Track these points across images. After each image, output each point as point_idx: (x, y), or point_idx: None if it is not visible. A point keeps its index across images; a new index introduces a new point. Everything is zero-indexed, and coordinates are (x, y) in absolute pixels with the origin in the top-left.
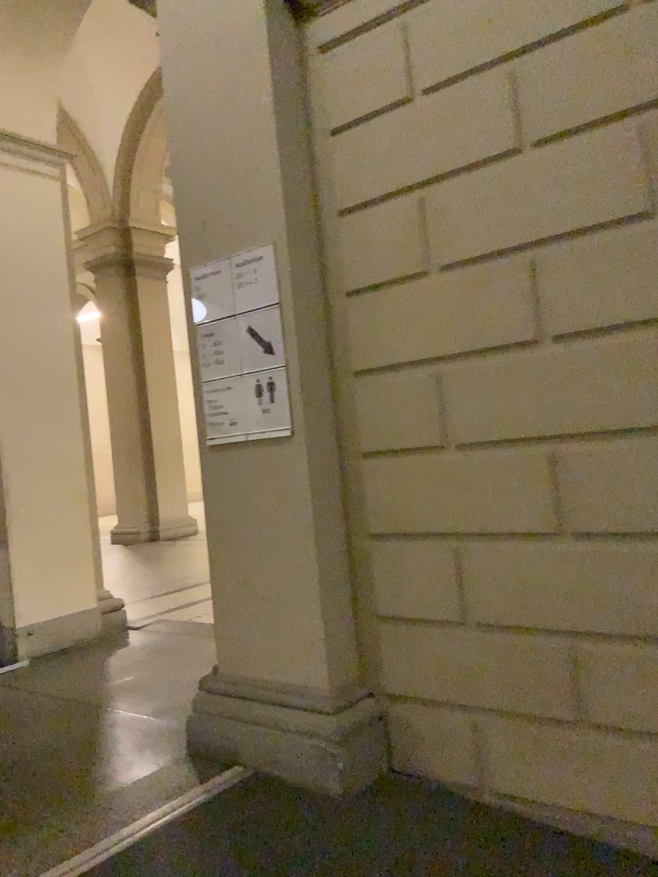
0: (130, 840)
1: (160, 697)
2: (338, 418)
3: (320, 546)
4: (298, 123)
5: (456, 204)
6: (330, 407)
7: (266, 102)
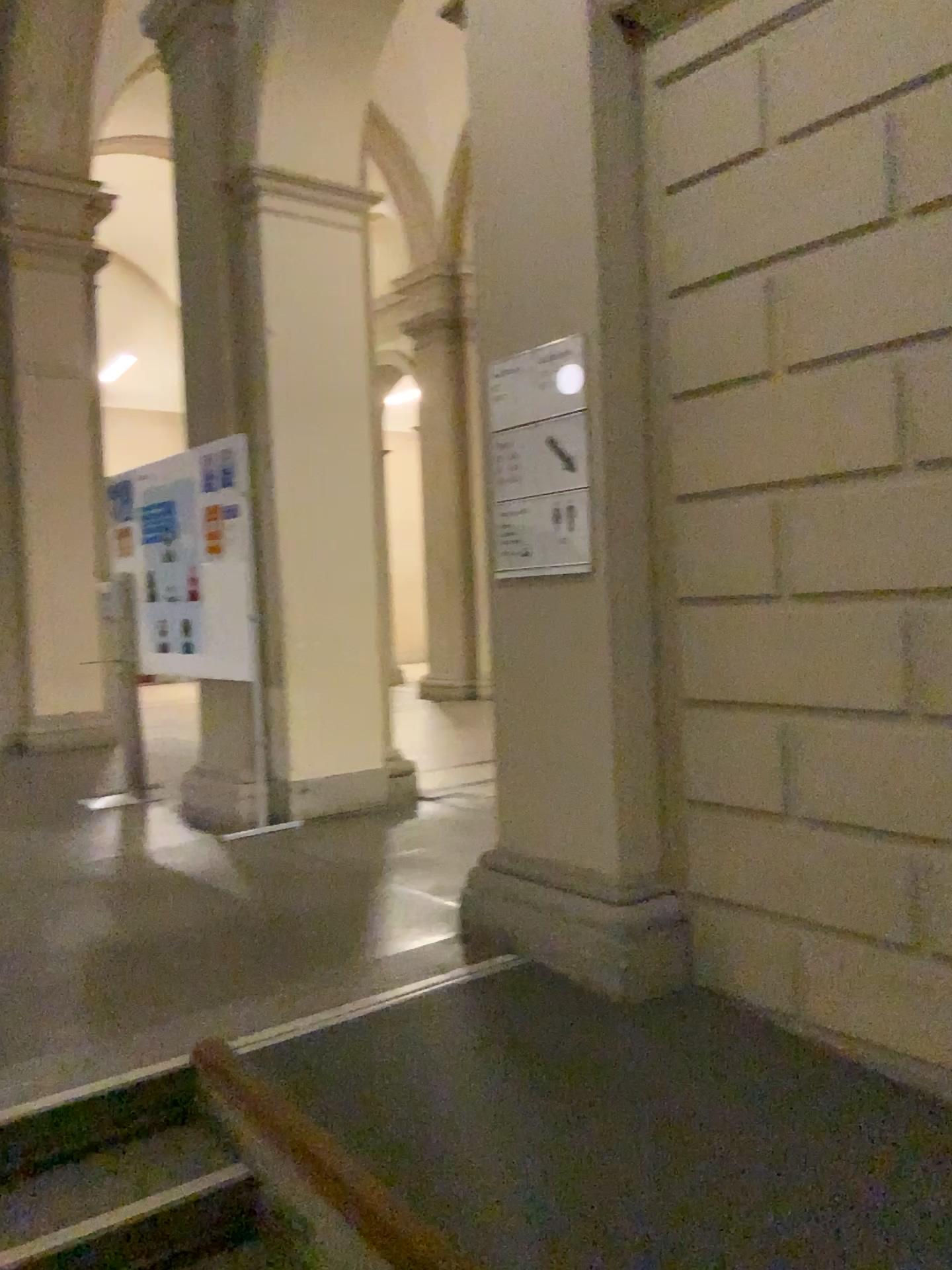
0: (379, 1003)
1: (439, 875)
2: (652, 553)
3: (617, 707)
4: (625, 182)
5: (805, 292)
6: (643, 539)
7: (584, 160)
